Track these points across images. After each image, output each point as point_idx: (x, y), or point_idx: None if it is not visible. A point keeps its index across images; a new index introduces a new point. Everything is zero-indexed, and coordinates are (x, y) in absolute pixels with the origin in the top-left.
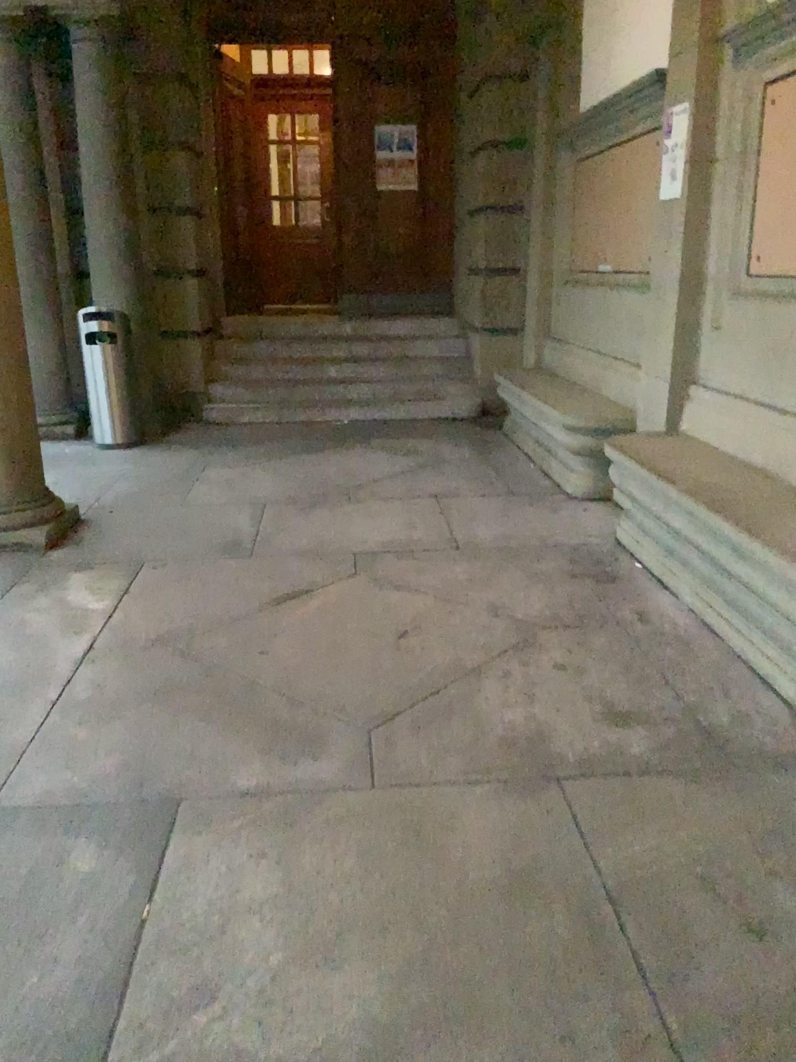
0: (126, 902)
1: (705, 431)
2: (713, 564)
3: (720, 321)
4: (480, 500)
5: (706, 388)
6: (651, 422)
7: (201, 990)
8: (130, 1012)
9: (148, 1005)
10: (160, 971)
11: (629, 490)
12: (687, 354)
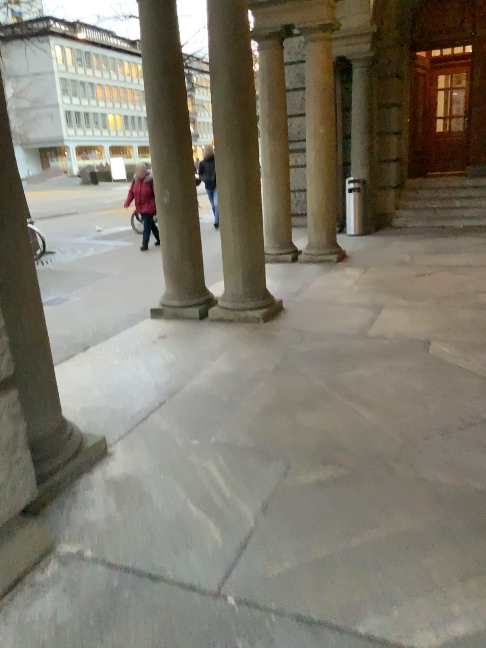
0: (374, 313)
1: None
2: None
3: None
4: None
5: None
6: None
7: (391, 322)
8: (376, 323)
9: (380, 323)
10: (382, 320)
11: None
12: None
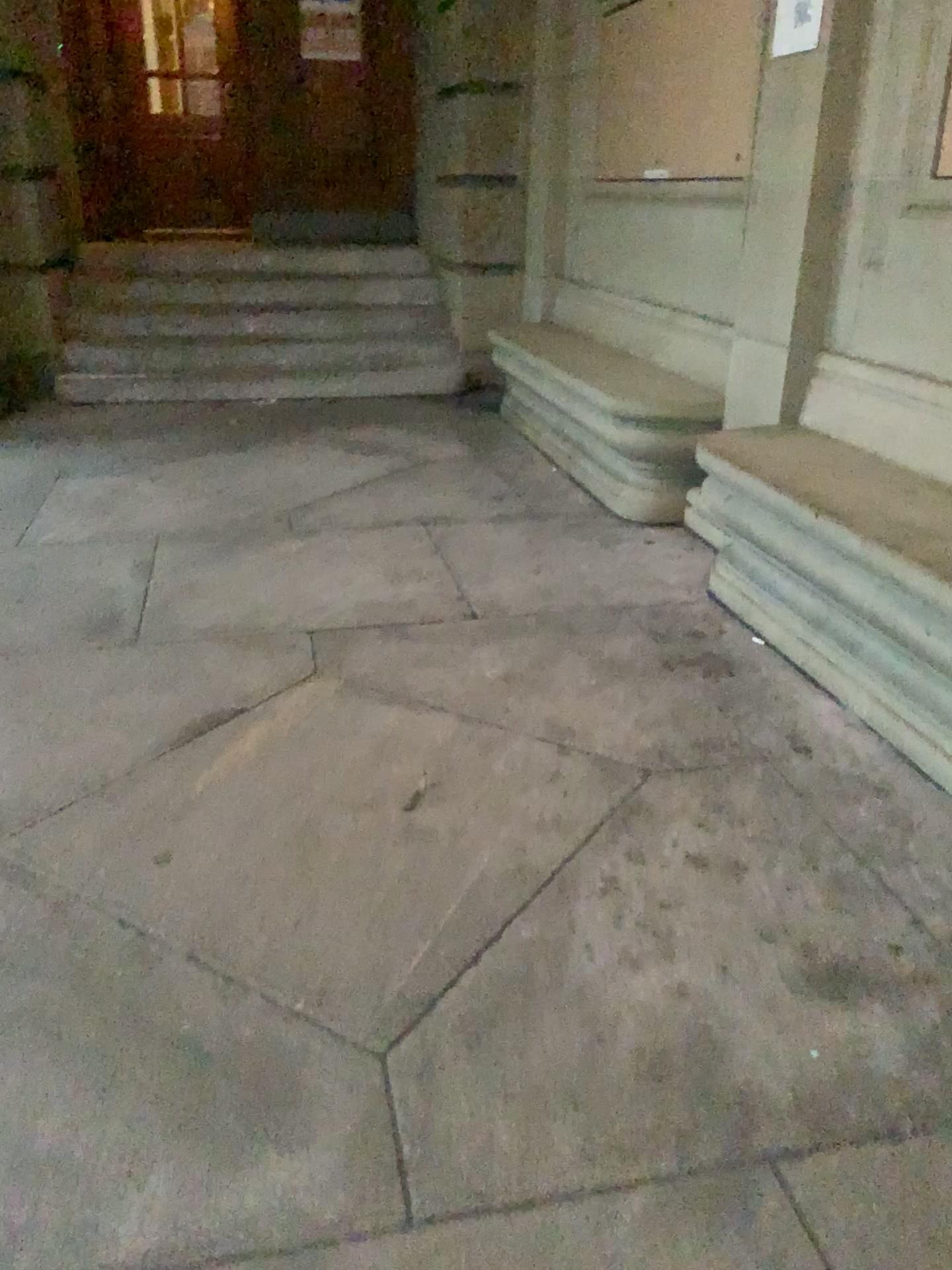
0: None
1: (851, 428)
2: (919, 661)
3: (879, 253)
4: (494, 531)
5: (853, 359)
6: (752, 410)
7: None
8: None
9: None
10: None
11: (744, 524)
12: (820, 306)
